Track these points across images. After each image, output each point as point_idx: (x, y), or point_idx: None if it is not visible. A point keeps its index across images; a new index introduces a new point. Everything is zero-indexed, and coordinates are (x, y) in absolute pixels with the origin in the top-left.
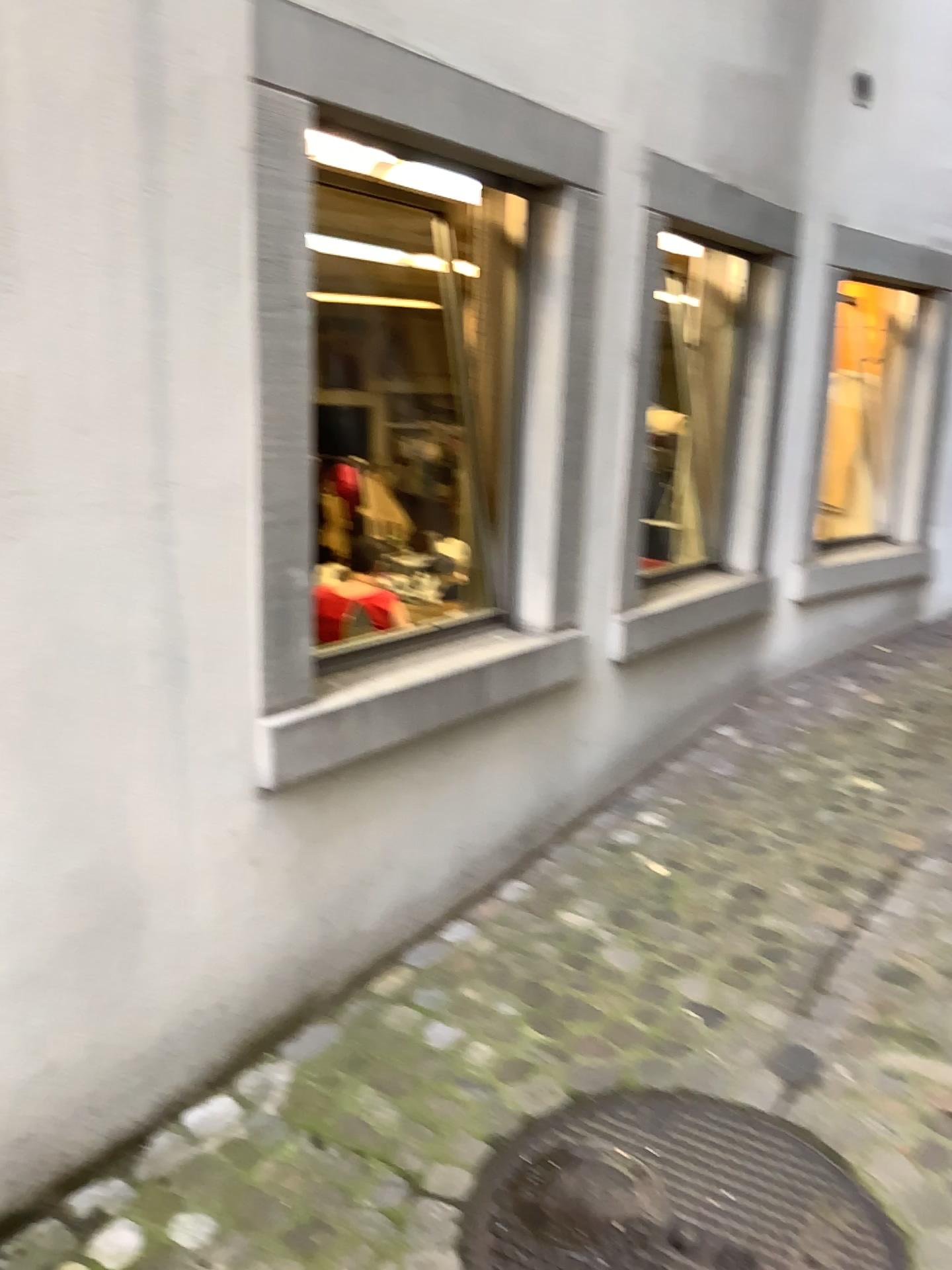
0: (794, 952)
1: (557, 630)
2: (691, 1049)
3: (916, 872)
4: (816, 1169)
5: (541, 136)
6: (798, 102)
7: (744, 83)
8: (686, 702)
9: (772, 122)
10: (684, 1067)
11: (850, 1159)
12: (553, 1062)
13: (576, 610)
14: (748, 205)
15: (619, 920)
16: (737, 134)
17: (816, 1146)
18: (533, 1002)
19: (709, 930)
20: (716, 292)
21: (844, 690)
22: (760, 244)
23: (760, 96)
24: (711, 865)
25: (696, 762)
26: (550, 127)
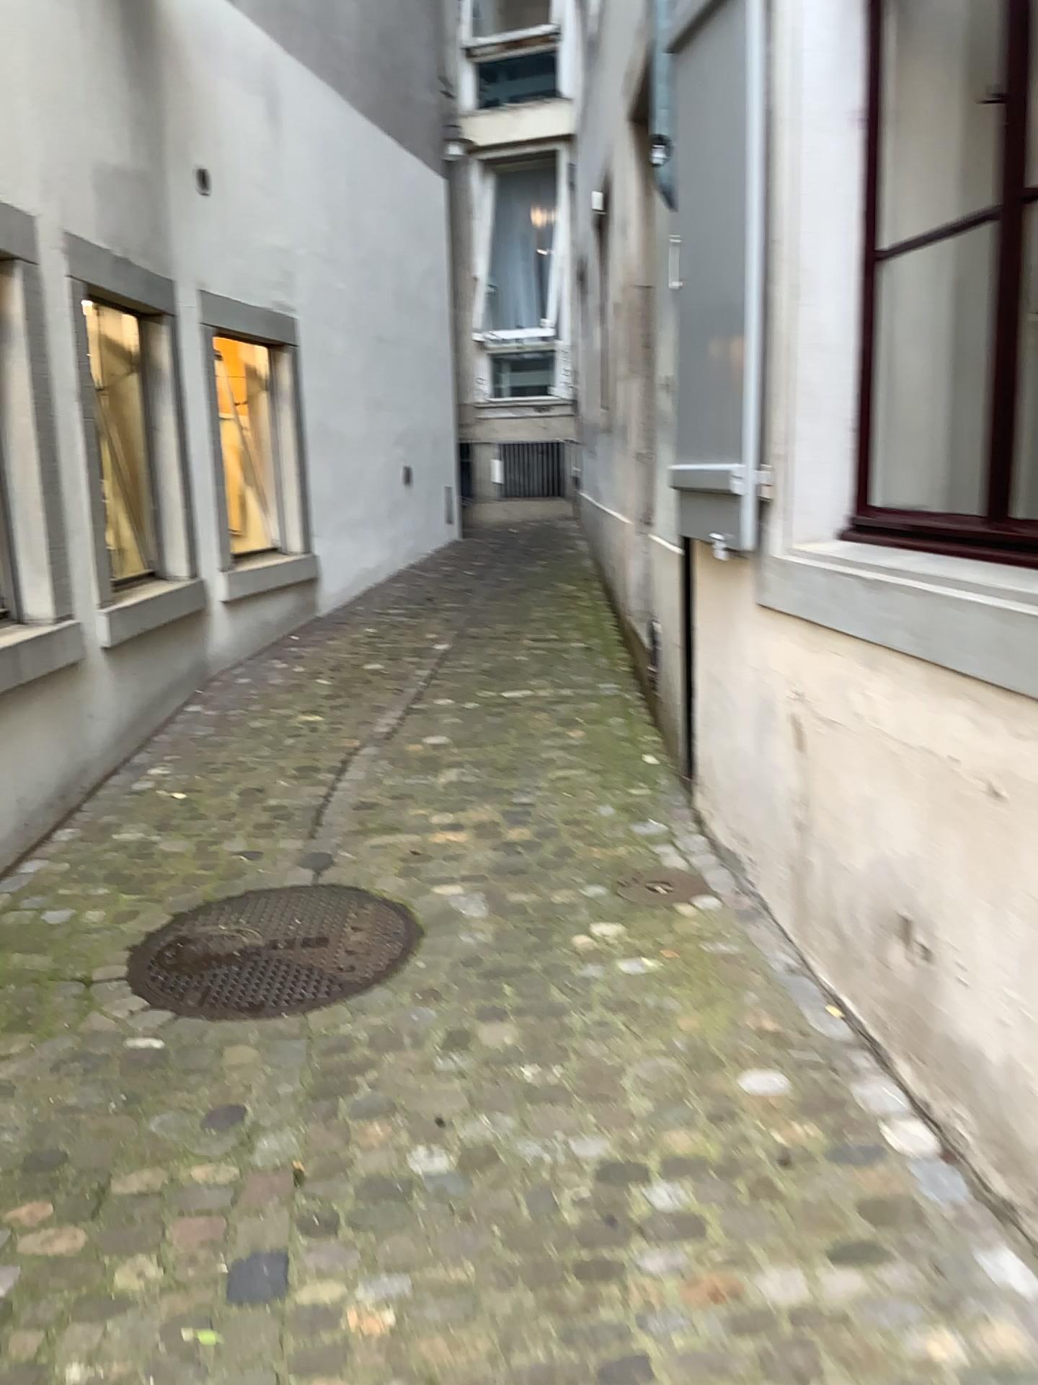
0: (295, 814)
1: (65, 619)
2: (246, 875)
3: (361, 759)
4: (344, 899)
5: (0, 224)
6: (164, 194)
7: (125, 180)
8: (164, 681)
9: (150, 211)
10: (245, 883)
11: (362, 890)
12: (152, 906)
13: (76, 602)
14: (144, 276)
15: (162, 830)
16: (128, 221)
17: (341, 890)
18: (120, 884)
19: (231, 819)
20: (128, 345)
21: (277, 668)
22: (157, 307)
23: (138, 191)
24: (217, 787)
25: (178, 733)
26: (5, 217)
